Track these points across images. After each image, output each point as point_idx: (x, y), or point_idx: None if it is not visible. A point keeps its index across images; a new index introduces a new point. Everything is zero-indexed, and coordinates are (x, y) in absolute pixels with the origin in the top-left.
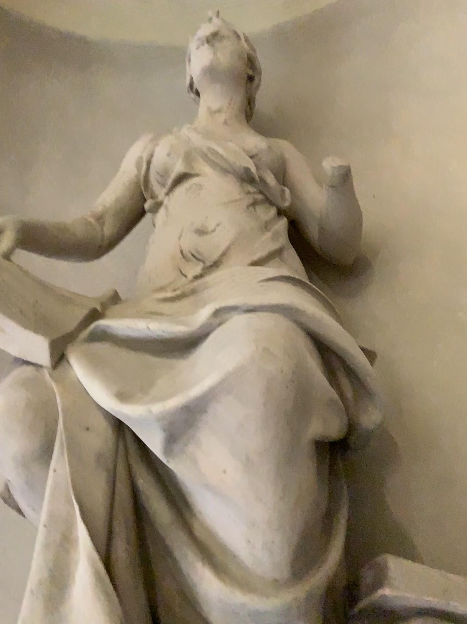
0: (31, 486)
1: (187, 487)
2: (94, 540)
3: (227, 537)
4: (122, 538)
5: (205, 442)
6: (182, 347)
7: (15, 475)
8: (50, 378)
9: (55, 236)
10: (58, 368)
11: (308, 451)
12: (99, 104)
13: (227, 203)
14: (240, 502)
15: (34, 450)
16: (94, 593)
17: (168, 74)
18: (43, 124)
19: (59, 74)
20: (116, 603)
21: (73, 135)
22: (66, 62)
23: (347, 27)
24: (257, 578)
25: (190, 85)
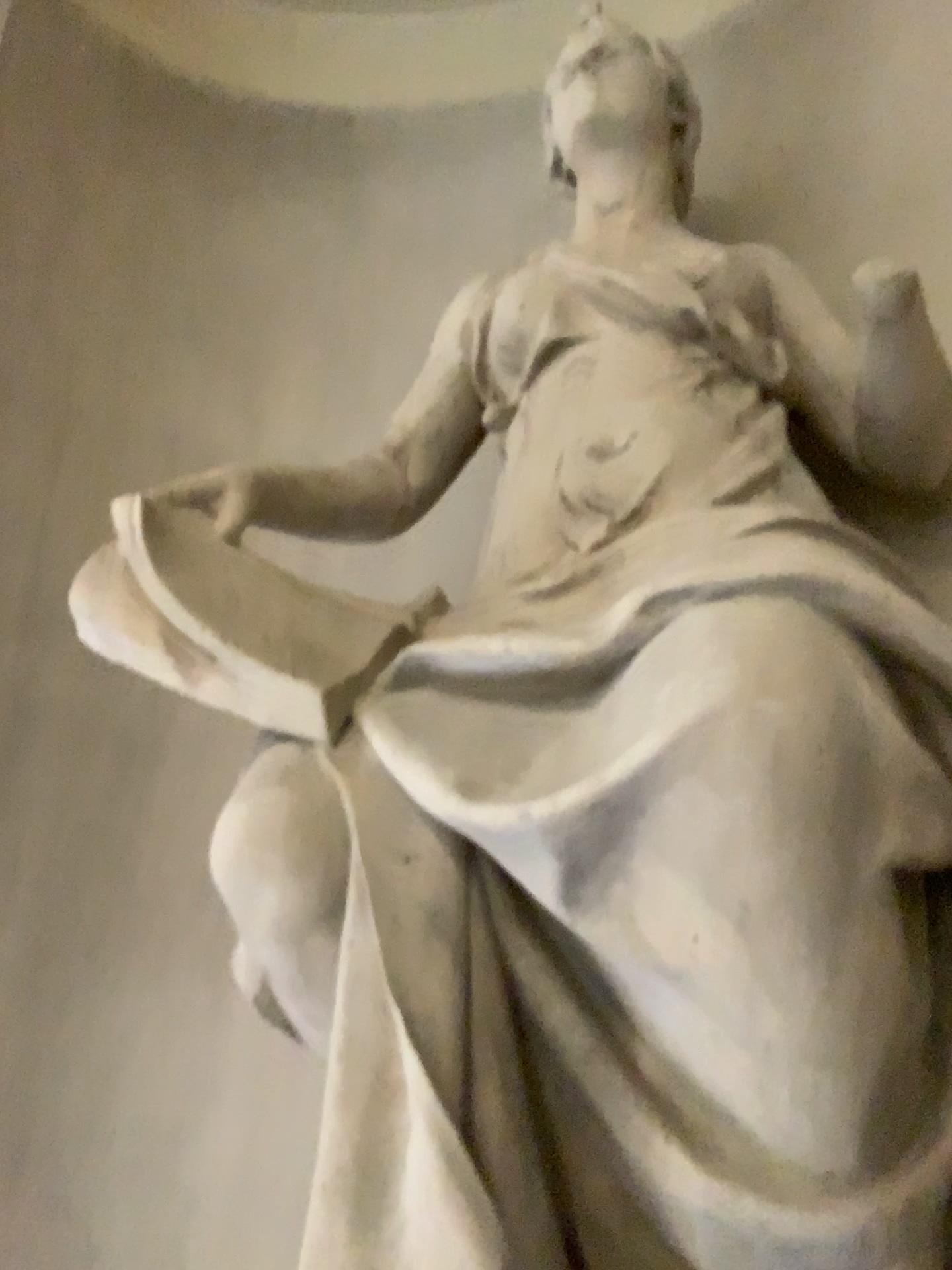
0: (313, 979)
1: (623, 976)
2: (443, 1085)
3: (715, 1080)
4: (498, 1082)
5: (655, 884)
6: (587, 692)
7: (283, 960)
8: (334, 767)
9: (319, 498)
10: (346, 749)
11: (879, 896)
12: (379, 238)
13: (651, 395)
14: (739, 1008)
15: (314, 910)
16: (451, 1191)
17: (507, 160)
18: (279, 290)
19: (301, 191)
20: (496, 1212)
21: (334, 304)
22: (312, 165)
23: (877, 1)
24: (788, 1167)
25: (556, 171)
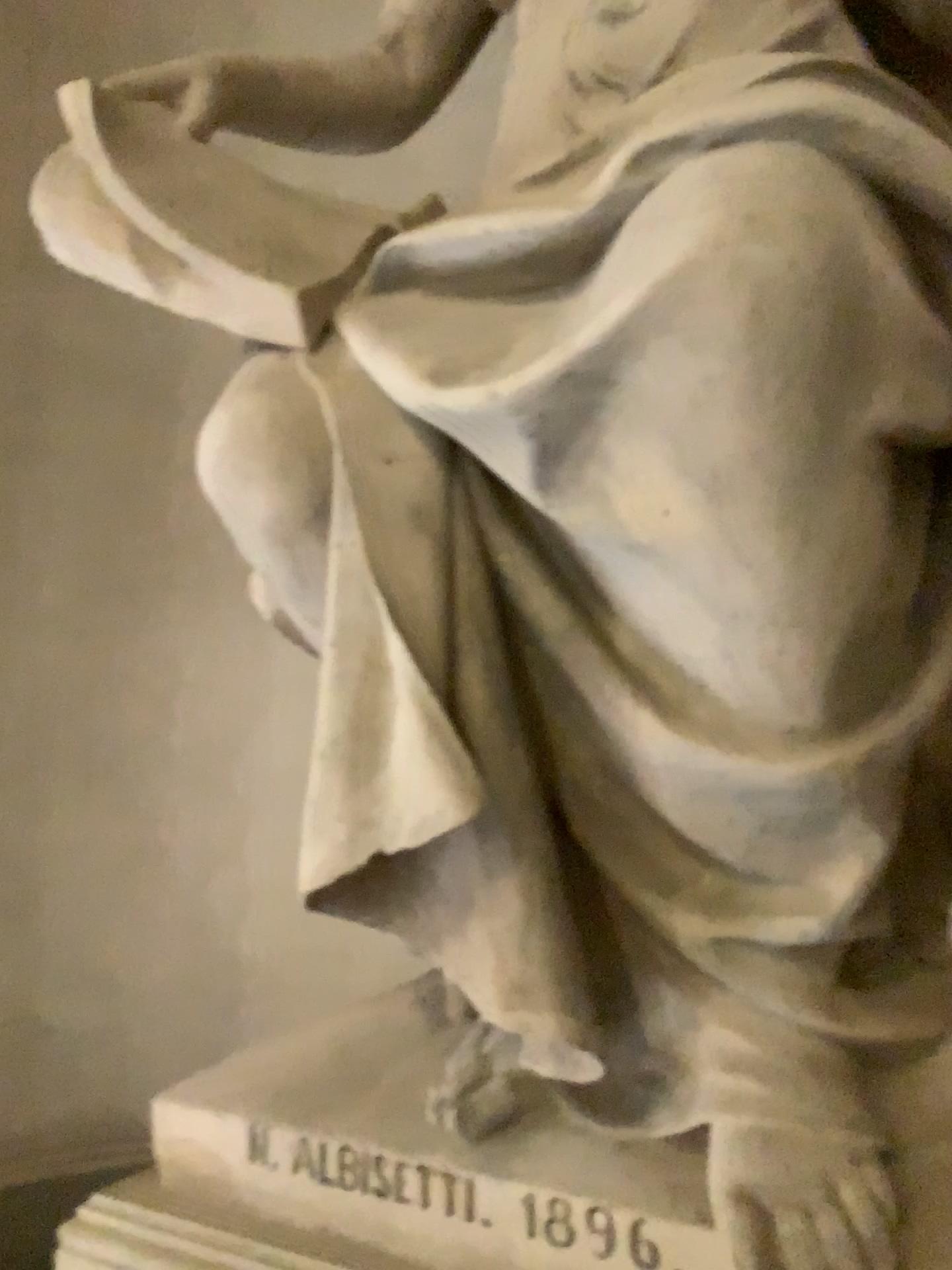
0: (306, 581)
1: (598, 557)
2: (424, 663)
3: (687, 653)
4: (480, 664)
5: (627, 457)
6: (573, 275)
7: (275, 563)
8: (313, 371)
9: (304, 103)
10: (326, 352)
11: (864, 467)
12: None
13: None
14: (709, 578)
15: (301, 513)
16: (432, 752)
17: None
18: None
19: None
20: (474, 770)
21: None
22: None
23: None
24: (754, 729)
25: None
